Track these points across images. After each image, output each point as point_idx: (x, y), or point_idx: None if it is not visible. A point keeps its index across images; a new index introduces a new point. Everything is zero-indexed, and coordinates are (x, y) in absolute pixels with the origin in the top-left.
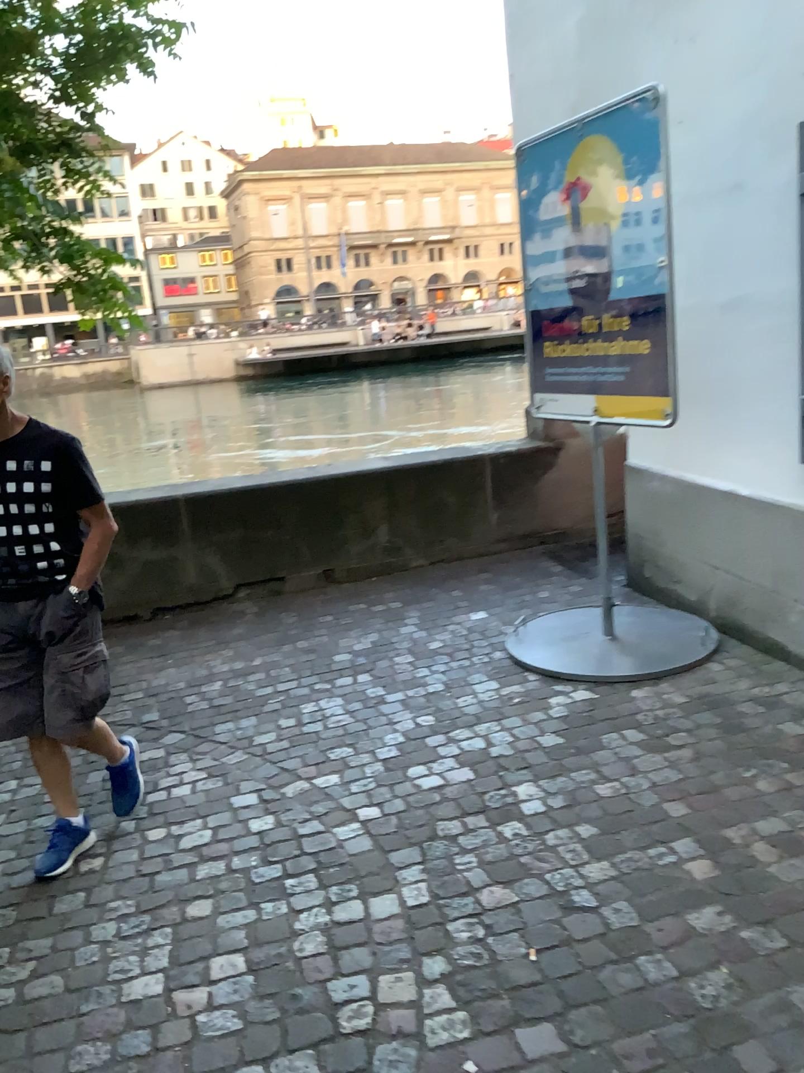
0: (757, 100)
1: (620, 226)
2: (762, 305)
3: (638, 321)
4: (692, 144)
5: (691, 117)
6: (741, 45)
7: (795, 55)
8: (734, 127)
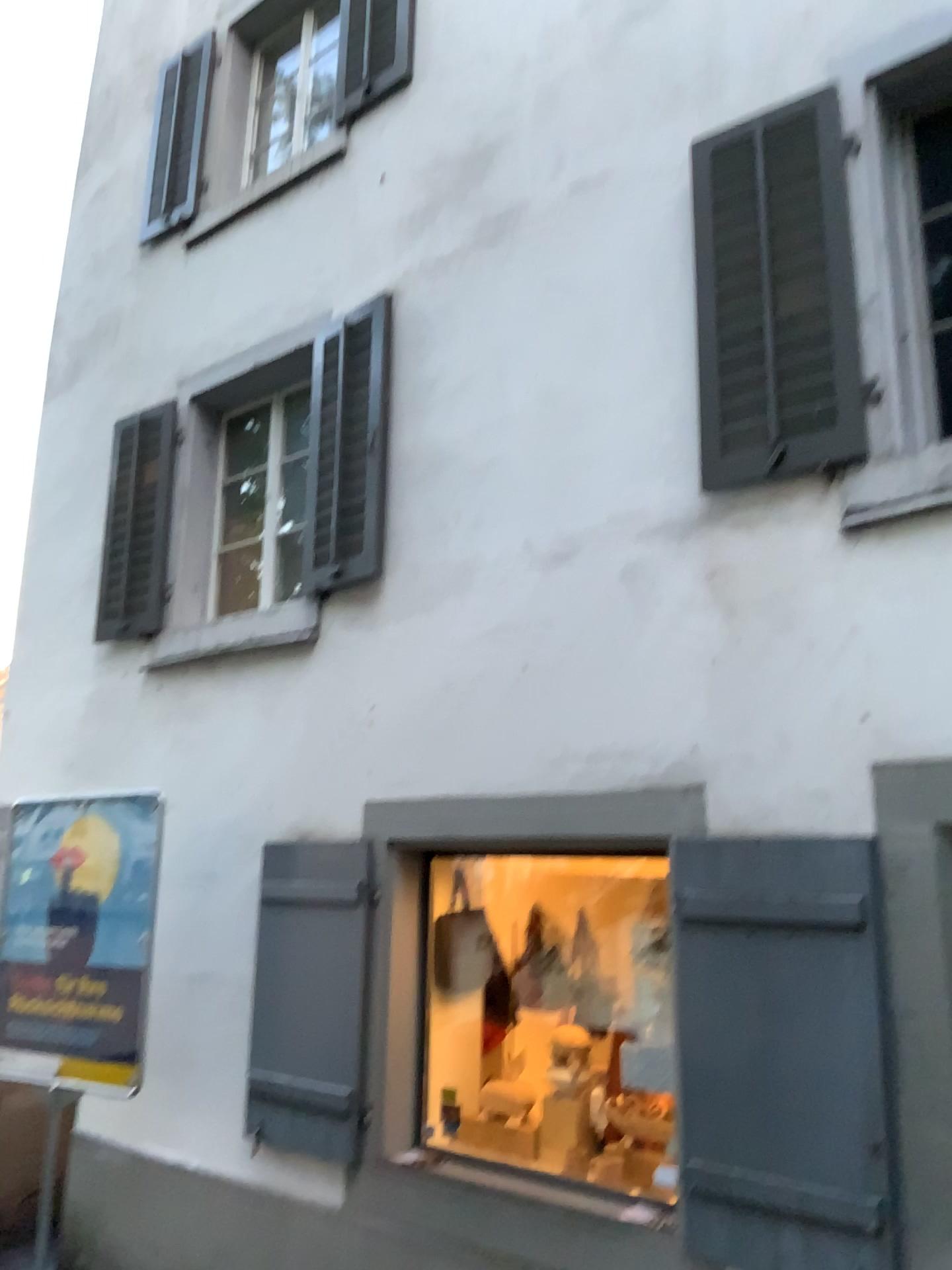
0: (234, 812)
1: (110, 899)
2: (224, 982)
3: (114, 989)
4: (178, 830)
5: (180, 808)
6: (226, 767)
7: (265, 790)
8: (214, 827)
